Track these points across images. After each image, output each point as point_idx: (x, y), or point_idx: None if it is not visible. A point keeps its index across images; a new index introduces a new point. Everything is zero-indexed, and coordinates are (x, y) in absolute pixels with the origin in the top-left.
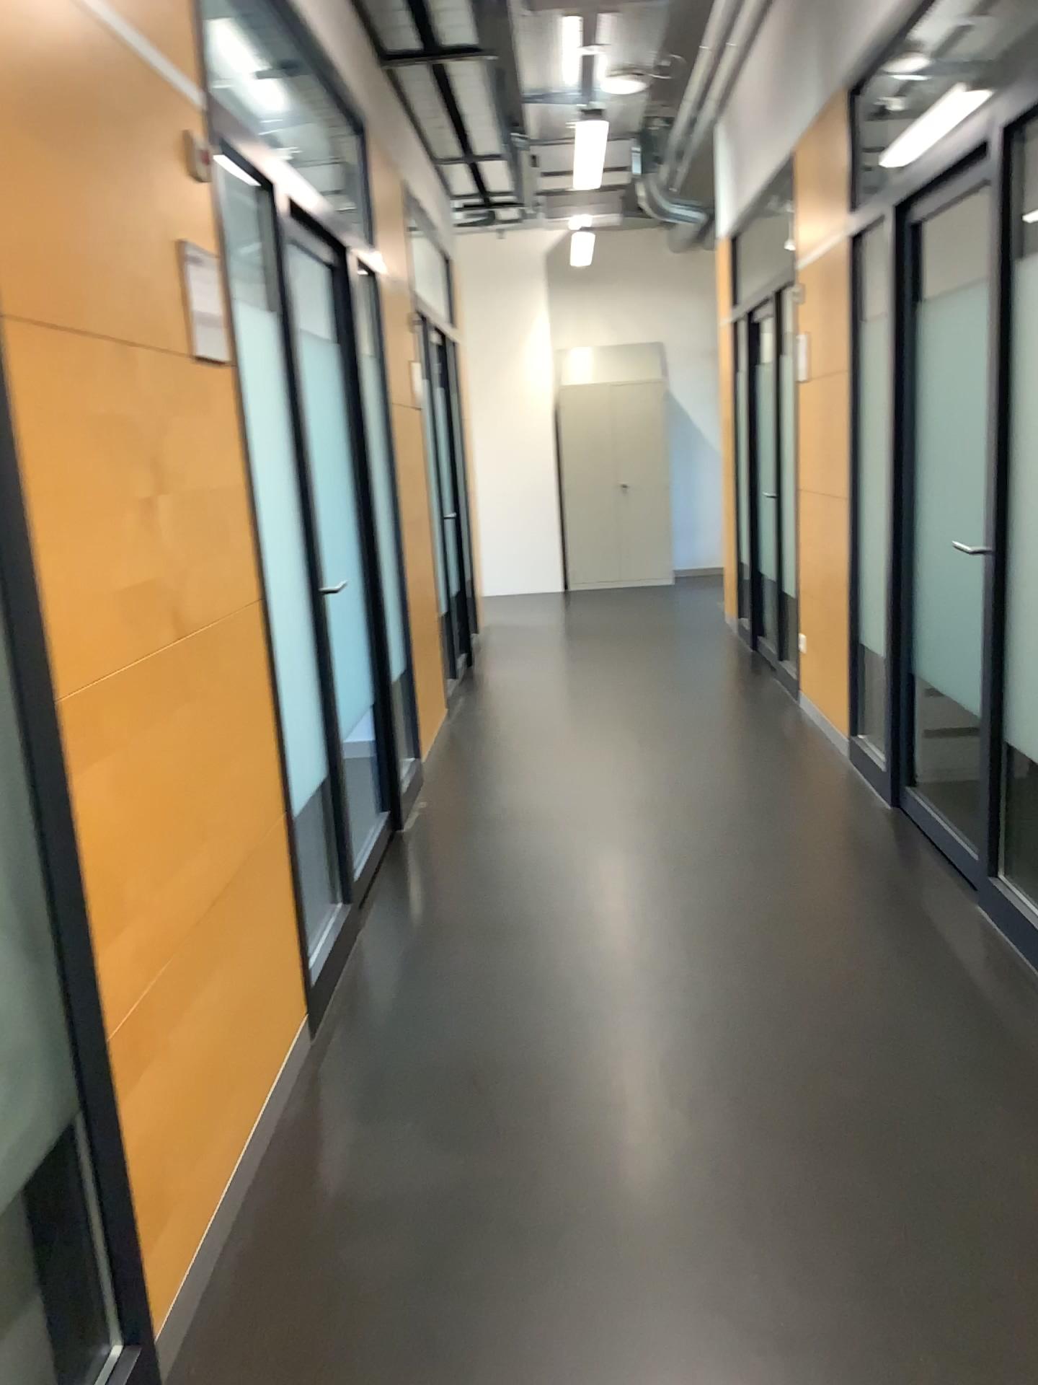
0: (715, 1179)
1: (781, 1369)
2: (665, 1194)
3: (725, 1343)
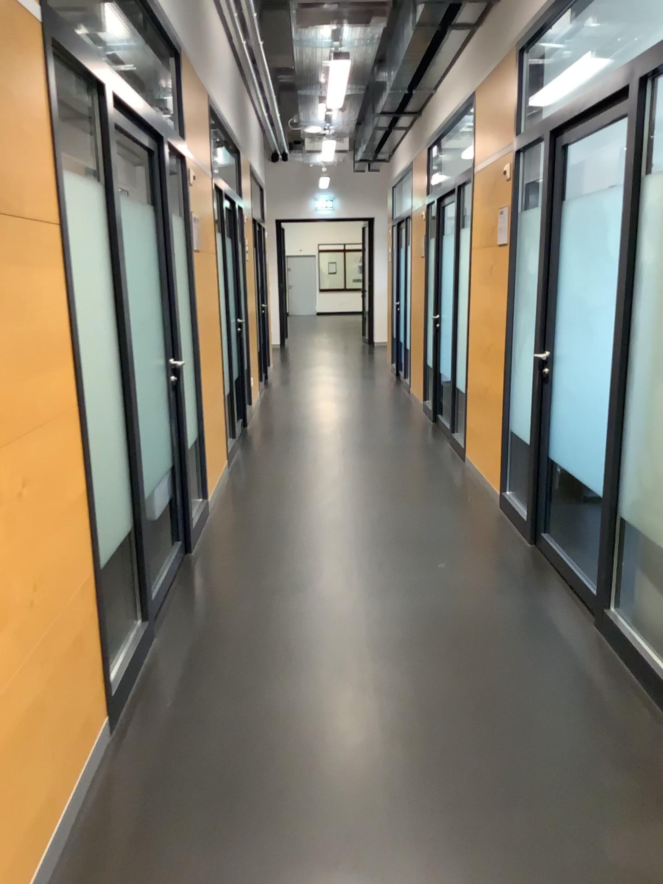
0: (410, 830)
1: (379, 725)
2: (445, 816)
3: (405, 732)
